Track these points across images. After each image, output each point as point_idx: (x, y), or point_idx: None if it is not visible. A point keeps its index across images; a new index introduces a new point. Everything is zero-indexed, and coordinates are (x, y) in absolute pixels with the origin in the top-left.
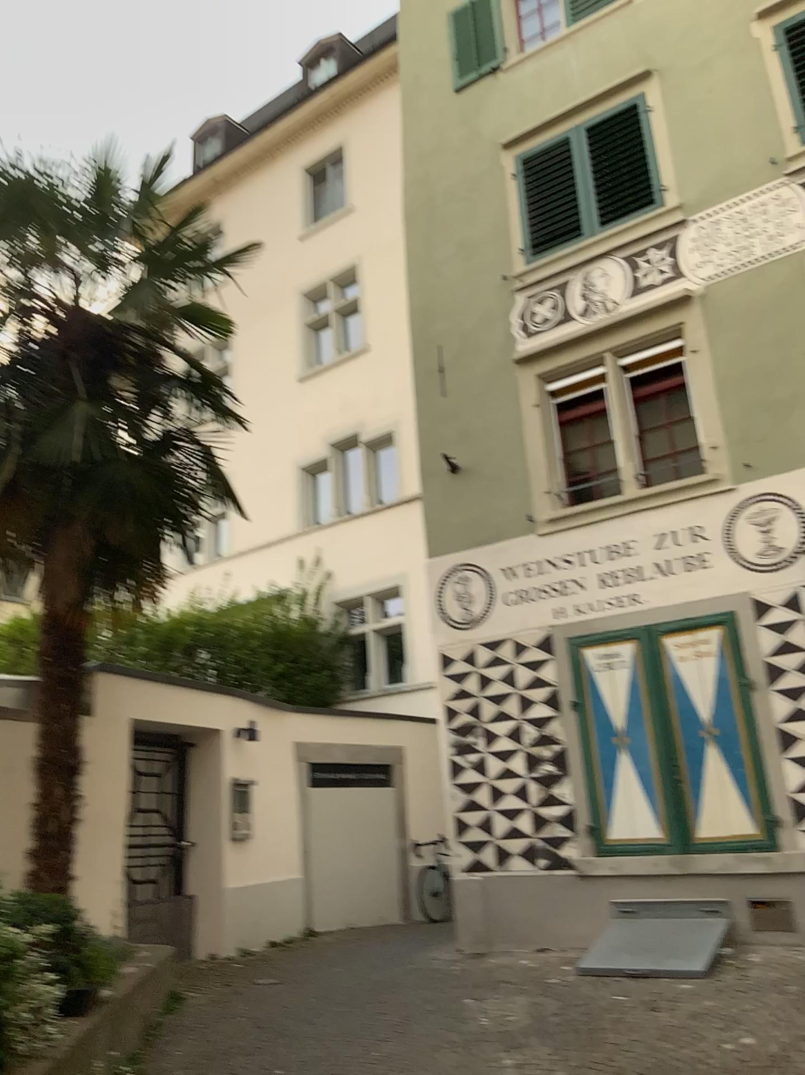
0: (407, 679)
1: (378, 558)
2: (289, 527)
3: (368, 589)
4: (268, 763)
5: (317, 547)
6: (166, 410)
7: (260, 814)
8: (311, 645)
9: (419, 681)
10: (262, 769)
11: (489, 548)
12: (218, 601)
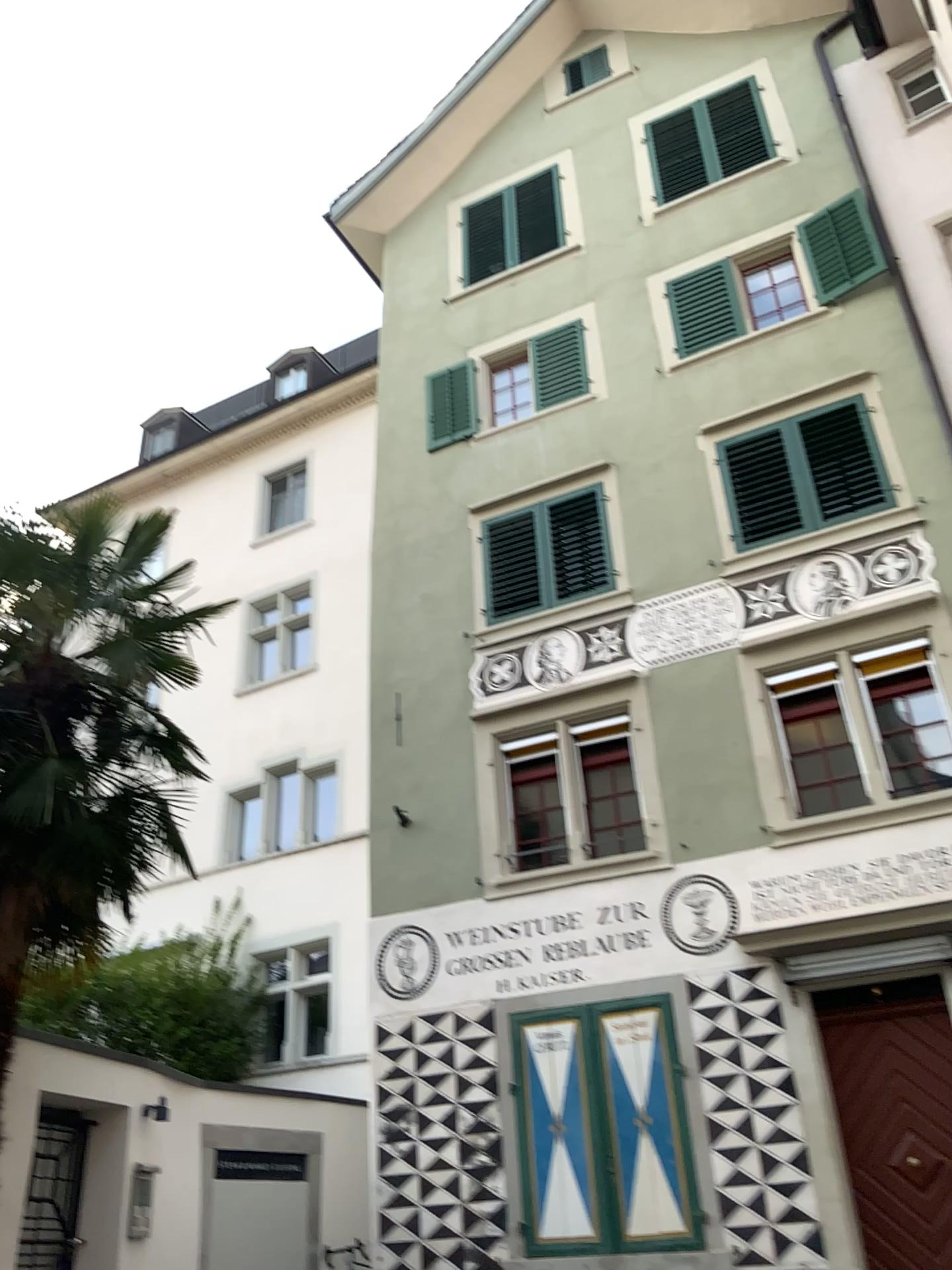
0: (332, 1048)
1: (310, 905)
2: (212, 865)
3: (295, 940)
4: (168, 1145)
5: (242, 889)
6: (118, 757)
7: (154, 1209)
8: (226, 1004)
9: (345, 1051)
10: (161, 1153)
11: (433, 906)
12: (121, 946)
